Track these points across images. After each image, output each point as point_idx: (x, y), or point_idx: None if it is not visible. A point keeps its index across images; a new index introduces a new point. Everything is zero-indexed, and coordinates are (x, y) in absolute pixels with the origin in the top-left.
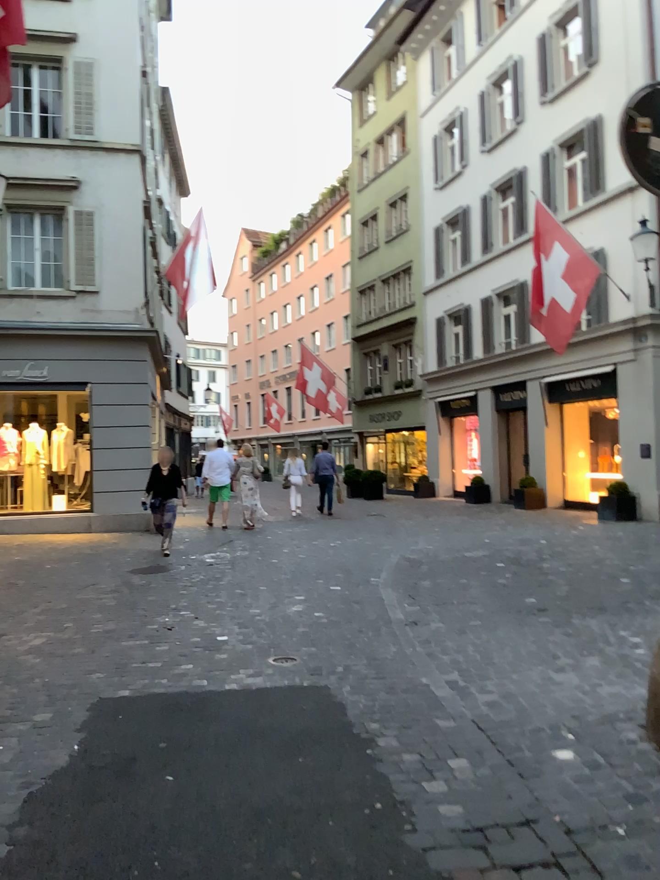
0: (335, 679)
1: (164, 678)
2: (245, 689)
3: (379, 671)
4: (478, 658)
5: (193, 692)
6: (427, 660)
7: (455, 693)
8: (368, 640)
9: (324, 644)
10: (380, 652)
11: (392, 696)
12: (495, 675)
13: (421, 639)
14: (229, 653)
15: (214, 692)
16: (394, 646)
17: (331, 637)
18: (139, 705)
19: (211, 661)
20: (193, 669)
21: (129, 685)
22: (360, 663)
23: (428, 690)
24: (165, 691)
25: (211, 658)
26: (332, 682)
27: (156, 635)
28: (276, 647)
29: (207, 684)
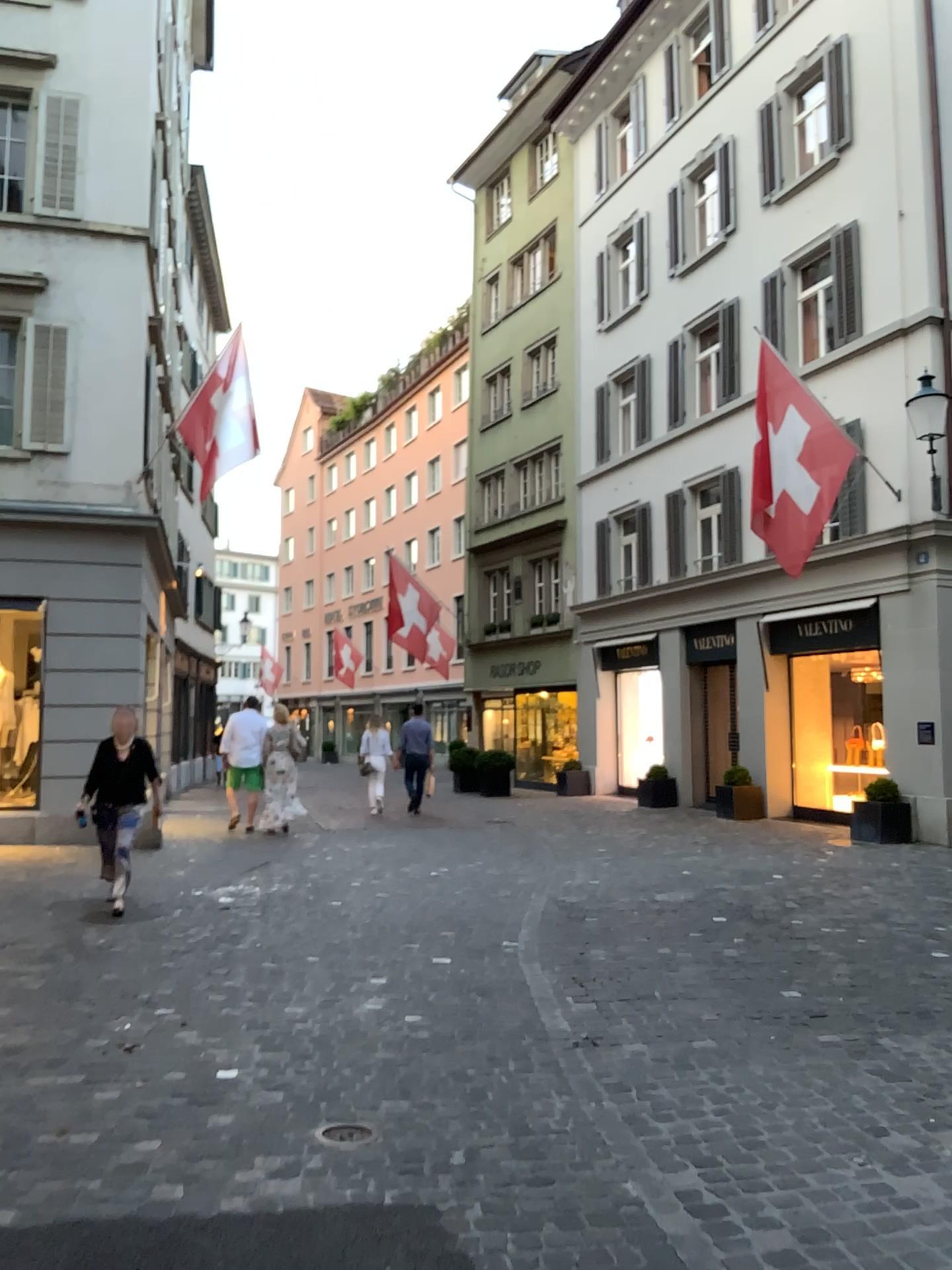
0: (450, 1184)
1: (95, 1180)
2: (263, 1213)
3: (538, 1163)
4: (732, 1137)
5: (150, 1220)
6: (632, 1139)
7: (703, 1231)
8: (511, 1085)
9: (424, 1092)
10: (536, 1114)
11: (572, 1236)
12: (778, 1184)
13: (614, 1086)
14: (238, 1113)
15: (194, 1221)
16: (563, 1098)
17: (440, 1075)
18: (22, 1262)
19: (200, 1133)
20: (159, 1154)
21: (17, 1198)
22: (498, 1141)
23: (646, 1219)
24: (90, 1218)
25: (199, 1124)
26: (444, 1192)
27: (99, 1064)
28: (332, 1098)
29: (183, 1197)
